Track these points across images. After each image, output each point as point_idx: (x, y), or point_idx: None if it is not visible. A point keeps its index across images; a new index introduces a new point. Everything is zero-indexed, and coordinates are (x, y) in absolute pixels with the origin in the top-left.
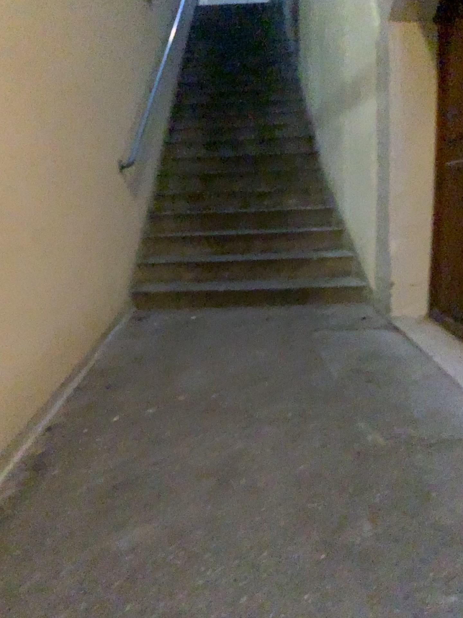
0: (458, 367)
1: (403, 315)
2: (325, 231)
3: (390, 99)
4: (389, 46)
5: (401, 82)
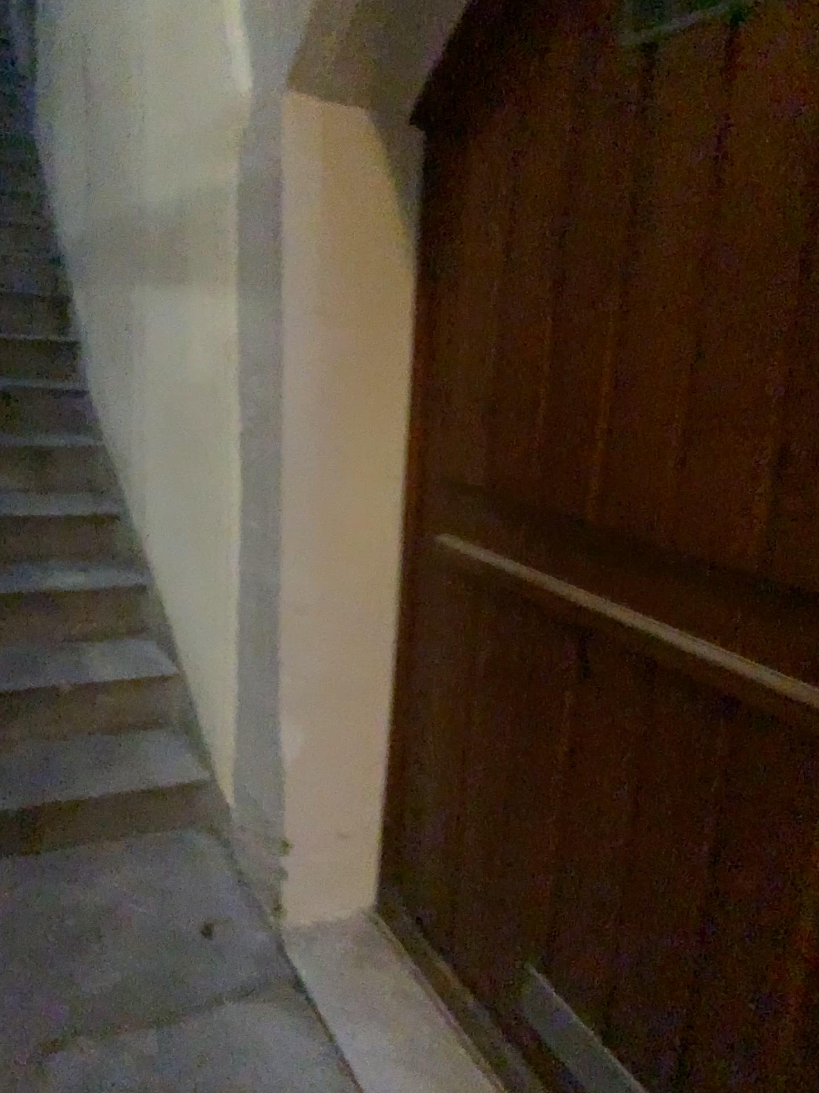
0: None
1: (315, 923)
2: (92, 588)
3: (290, 325)
4: (292, 169)
5: (325, 285)
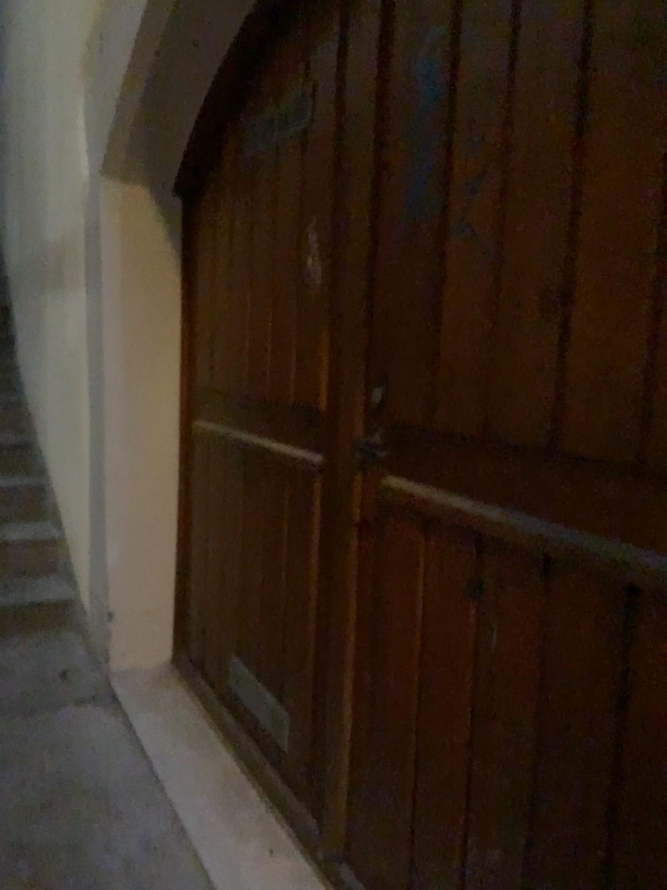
0: (206, 807)
1: (130, 666)
2: (11, 486)
3: (107, 302)
4: (104, 217)
5: (124, 279)
